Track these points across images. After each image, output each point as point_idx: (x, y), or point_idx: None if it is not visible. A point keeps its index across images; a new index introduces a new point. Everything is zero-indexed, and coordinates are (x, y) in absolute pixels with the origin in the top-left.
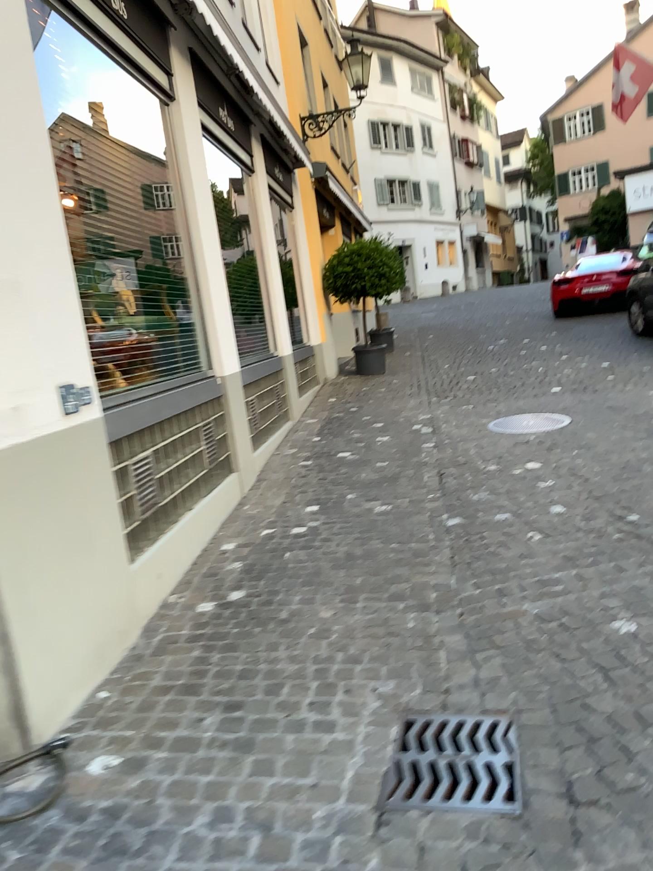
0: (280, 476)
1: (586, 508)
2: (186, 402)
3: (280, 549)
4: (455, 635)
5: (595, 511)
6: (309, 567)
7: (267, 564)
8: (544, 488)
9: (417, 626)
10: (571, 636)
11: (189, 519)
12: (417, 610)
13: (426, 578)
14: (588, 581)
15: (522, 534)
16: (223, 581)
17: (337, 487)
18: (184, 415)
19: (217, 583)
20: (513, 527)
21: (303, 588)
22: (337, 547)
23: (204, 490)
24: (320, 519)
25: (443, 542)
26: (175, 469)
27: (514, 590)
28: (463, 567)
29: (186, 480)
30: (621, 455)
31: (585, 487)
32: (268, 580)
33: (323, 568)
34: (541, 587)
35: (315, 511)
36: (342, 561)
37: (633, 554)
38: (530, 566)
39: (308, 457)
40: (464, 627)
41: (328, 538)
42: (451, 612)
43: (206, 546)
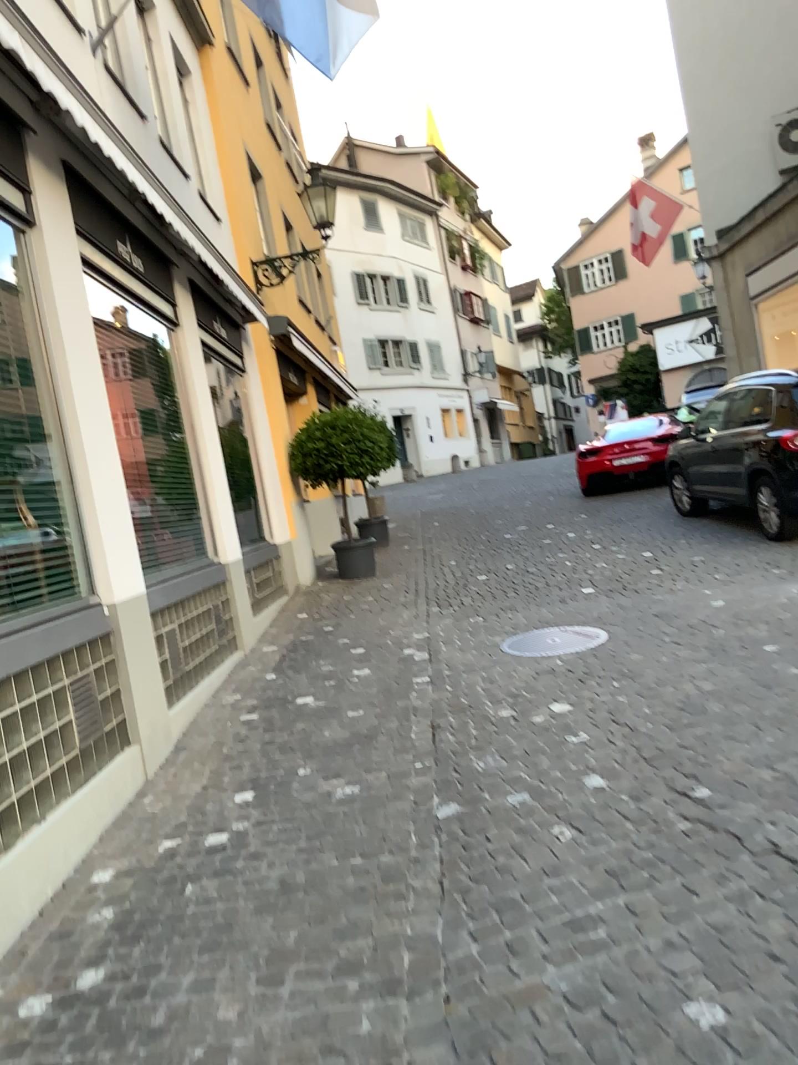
0: (208, 742)
1: (635, 779)
2: (39, 652)
3: (181, 876)
4: (433, 1048)
5: (648, 784)
6: (218, 910)
7: (154, 910)
8: (577, 746)
9: (373, 1032)
10: (624, 1042)
11: (38, 838)
12: (377, 993)
13: (397, 923)
14: (646, 919)
15: (544, 831)
16: (78, 947)
17: (286, 758)
18: (35, 672)
19: (65, 954)
20: (532, 819)
21: (200, 958)
22: (268, 868)
23: (74, 781)
24: (252, 815)
25: (429, 850)
26: (13, 760)
27: (531, 944)
28: (455, 898)
29: (36, 774)
30: (678, 687)
31: (632, 744)
32: (148, 943)
33: (238, 912)
34: (573, 935)
35: (247, 801)
36: (271, 896)
37: (710, 863)
38: (557, 892)
39: (252, 710)
40: (450, 1031)
41: (258, 851)
42: (431, 998)
43: (70, 876)
